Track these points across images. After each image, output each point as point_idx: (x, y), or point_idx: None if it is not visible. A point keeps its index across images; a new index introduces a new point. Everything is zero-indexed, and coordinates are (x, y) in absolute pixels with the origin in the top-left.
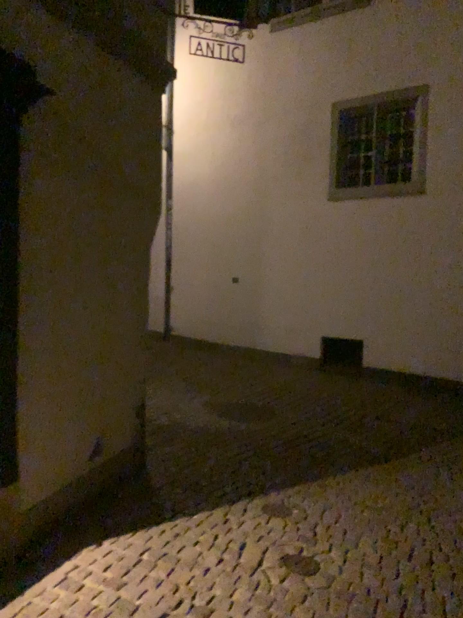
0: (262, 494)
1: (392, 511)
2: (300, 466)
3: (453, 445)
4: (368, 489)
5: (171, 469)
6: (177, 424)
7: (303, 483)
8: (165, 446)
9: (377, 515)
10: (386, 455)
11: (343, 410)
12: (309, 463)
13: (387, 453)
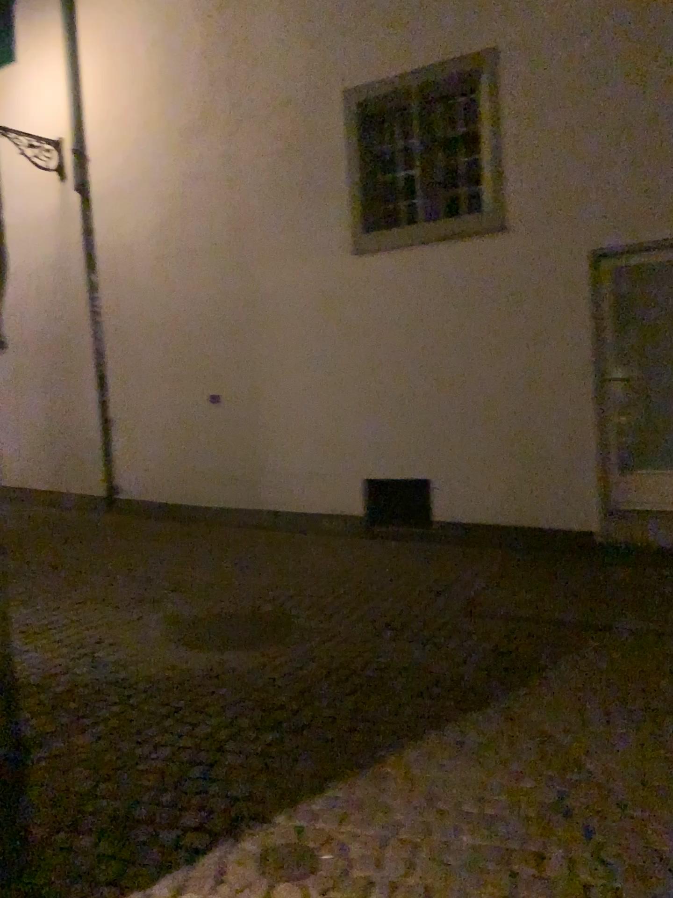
0: (254, 825)
1: (510, 823)
2: (330, 740)
3: (594, 651)
4: (459, 774)
5: (72, 791)
6: (102, 677)
7: (335, 781)
8: (69, 735)
9: (481, 839)
10: (485, 689)
11: (404, 606)
12: (348, 729)
13: (487, 684)
